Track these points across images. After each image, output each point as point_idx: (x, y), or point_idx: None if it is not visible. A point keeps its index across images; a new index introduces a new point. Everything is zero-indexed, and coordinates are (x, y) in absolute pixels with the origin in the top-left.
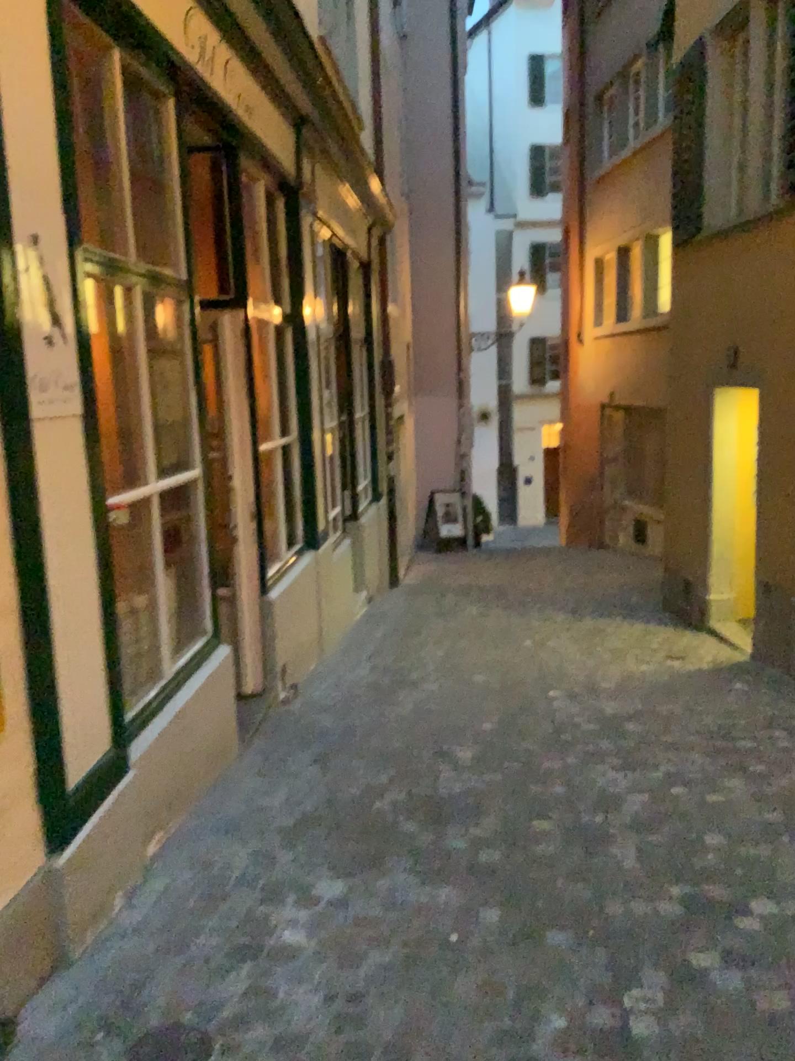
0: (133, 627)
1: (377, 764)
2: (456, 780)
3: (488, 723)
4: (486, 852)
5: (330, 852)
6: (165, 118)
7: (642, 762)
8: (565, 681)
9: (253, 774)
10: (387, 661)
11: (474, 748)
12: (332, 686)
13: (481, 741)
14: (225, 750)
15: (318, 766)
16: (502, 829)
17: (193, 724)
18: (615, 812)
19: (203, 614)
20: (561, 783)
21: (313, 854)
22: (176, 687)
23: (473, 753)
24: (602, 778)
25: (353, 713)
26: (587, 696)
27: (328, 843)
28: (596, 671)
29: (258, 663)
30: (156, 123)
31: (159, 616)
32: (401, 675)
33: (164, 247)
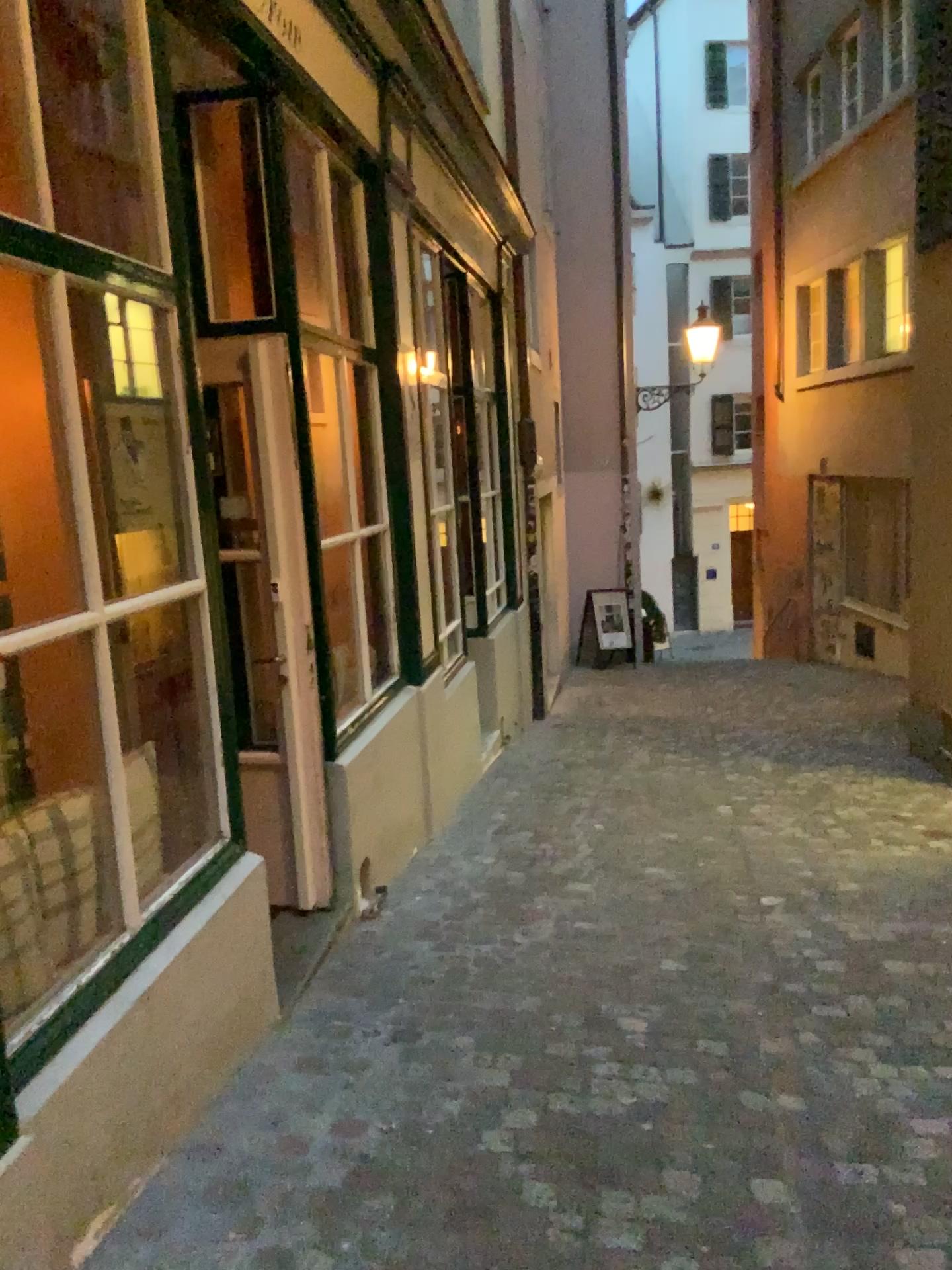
0: (66, 852)
1: (492, 1045)
2: (619, 1081)
3: (668, 959)
4: (671, 1262)
5: (393, 1258)
6: (130, 11)
7: (924, 1045)
8: (784, 882)
9: (294, 1061)
10: (519, 845)
11: (649, 1010)
12: (438, 888)
13: (658, 995)
14: (255, 1018)
15: (399, 1045)
16: (698, 1202)
17: (180, 1002)
18: (893, 1160)
19: (217, 806)
20: (794, 1088)
21: (362, 1265)
22: (147, 945)
23: (645, 1021)
24: (862, 1078)
25: (463, 939)
26: (819, 908)
27: (393, 1234)
28: (830, 864)
29: (323, 861)
30: (116, 20)
31: (117, 828)
32: (538, 870)
33: (134, 224)
